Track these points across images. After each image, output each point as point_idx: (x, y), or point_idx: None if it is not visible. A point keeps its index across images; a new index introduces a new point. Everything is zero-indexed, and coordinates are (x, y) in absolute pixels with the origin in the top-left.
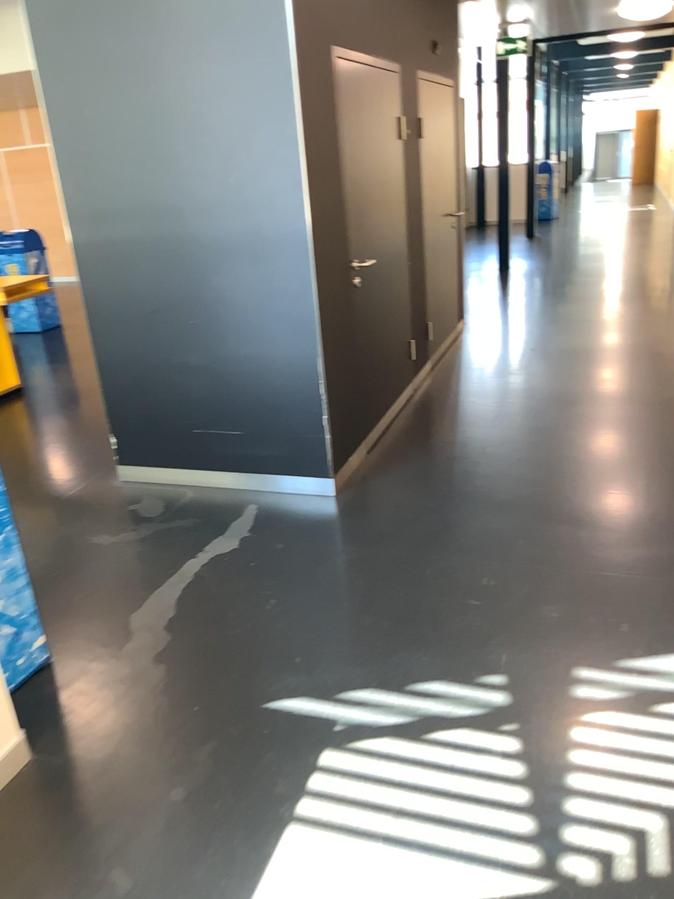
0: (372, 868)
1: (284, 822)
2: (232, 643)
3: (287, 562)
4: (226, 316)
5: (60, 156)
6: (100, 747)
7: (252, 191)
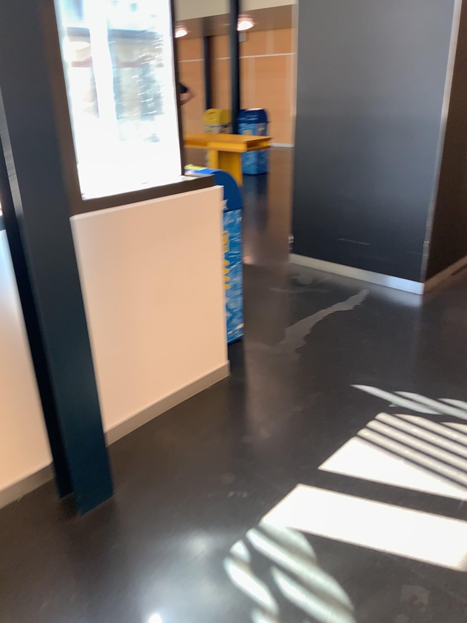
0: (394, 471)
1: (351, 438)
2: (339, 355)
3: (381, 324)
4: (376, 170)
5: (298, 62)
6: (261, 382)
7: (410, 91)
